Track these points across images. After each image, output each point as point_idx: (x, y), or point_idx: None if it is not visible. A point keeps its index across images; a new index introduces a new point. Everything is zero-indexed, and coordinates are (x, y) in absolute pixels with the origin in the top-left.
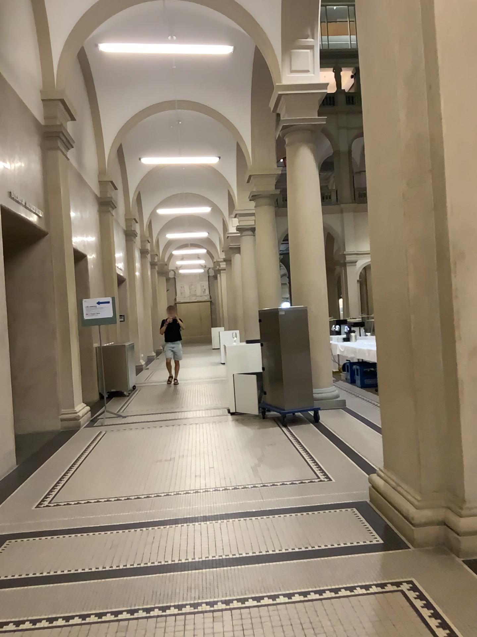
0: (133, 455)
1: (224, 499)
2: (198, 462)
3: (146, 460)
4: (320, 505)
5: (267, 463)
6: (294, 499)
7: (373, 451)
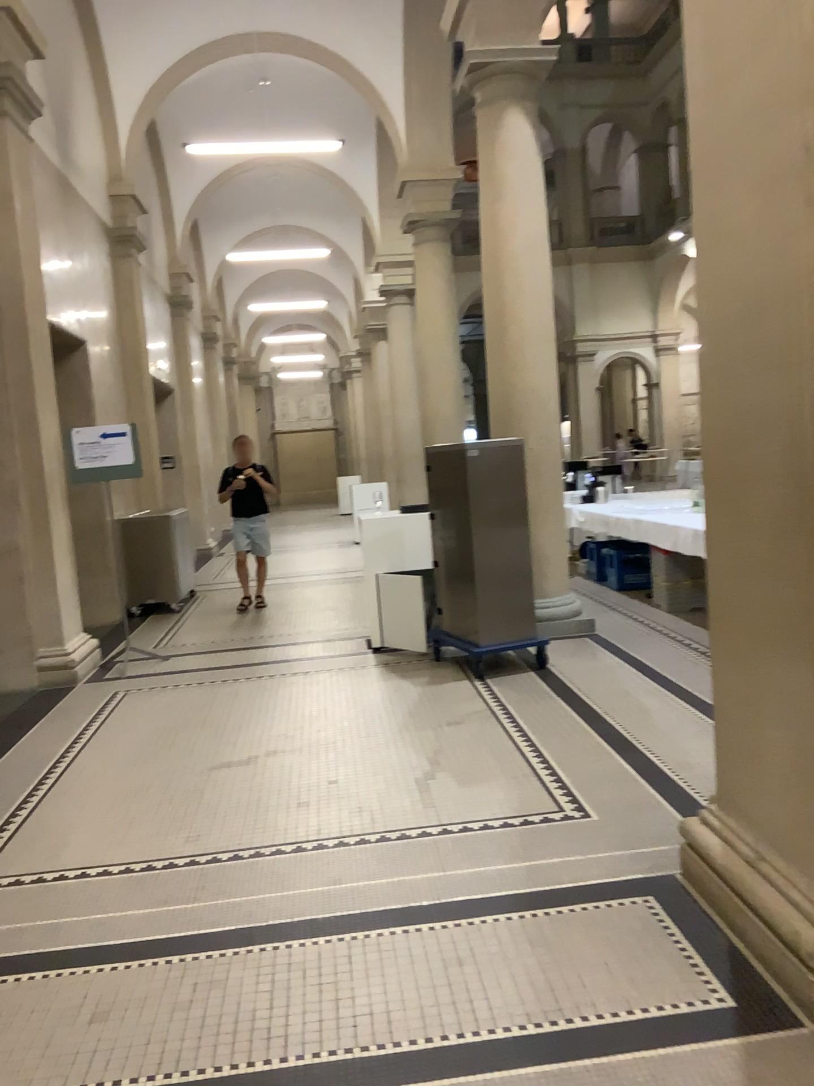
0: (171, 755)
1: (359, 876)
2: (305, 772)
3: (195, 768)
4: (576, 892)
5: (452, 775)
6: (517, 876)
7: (670, 741)
